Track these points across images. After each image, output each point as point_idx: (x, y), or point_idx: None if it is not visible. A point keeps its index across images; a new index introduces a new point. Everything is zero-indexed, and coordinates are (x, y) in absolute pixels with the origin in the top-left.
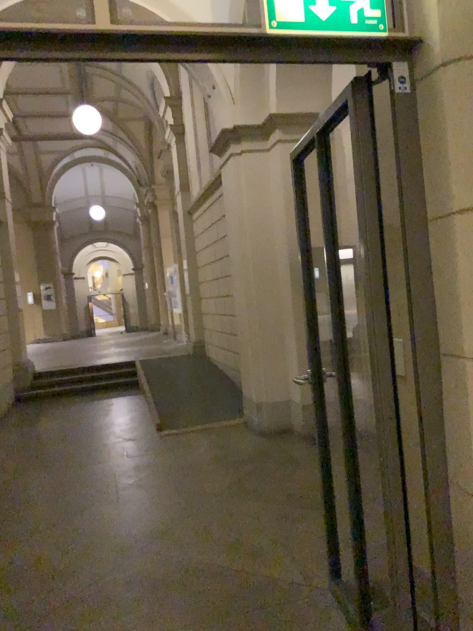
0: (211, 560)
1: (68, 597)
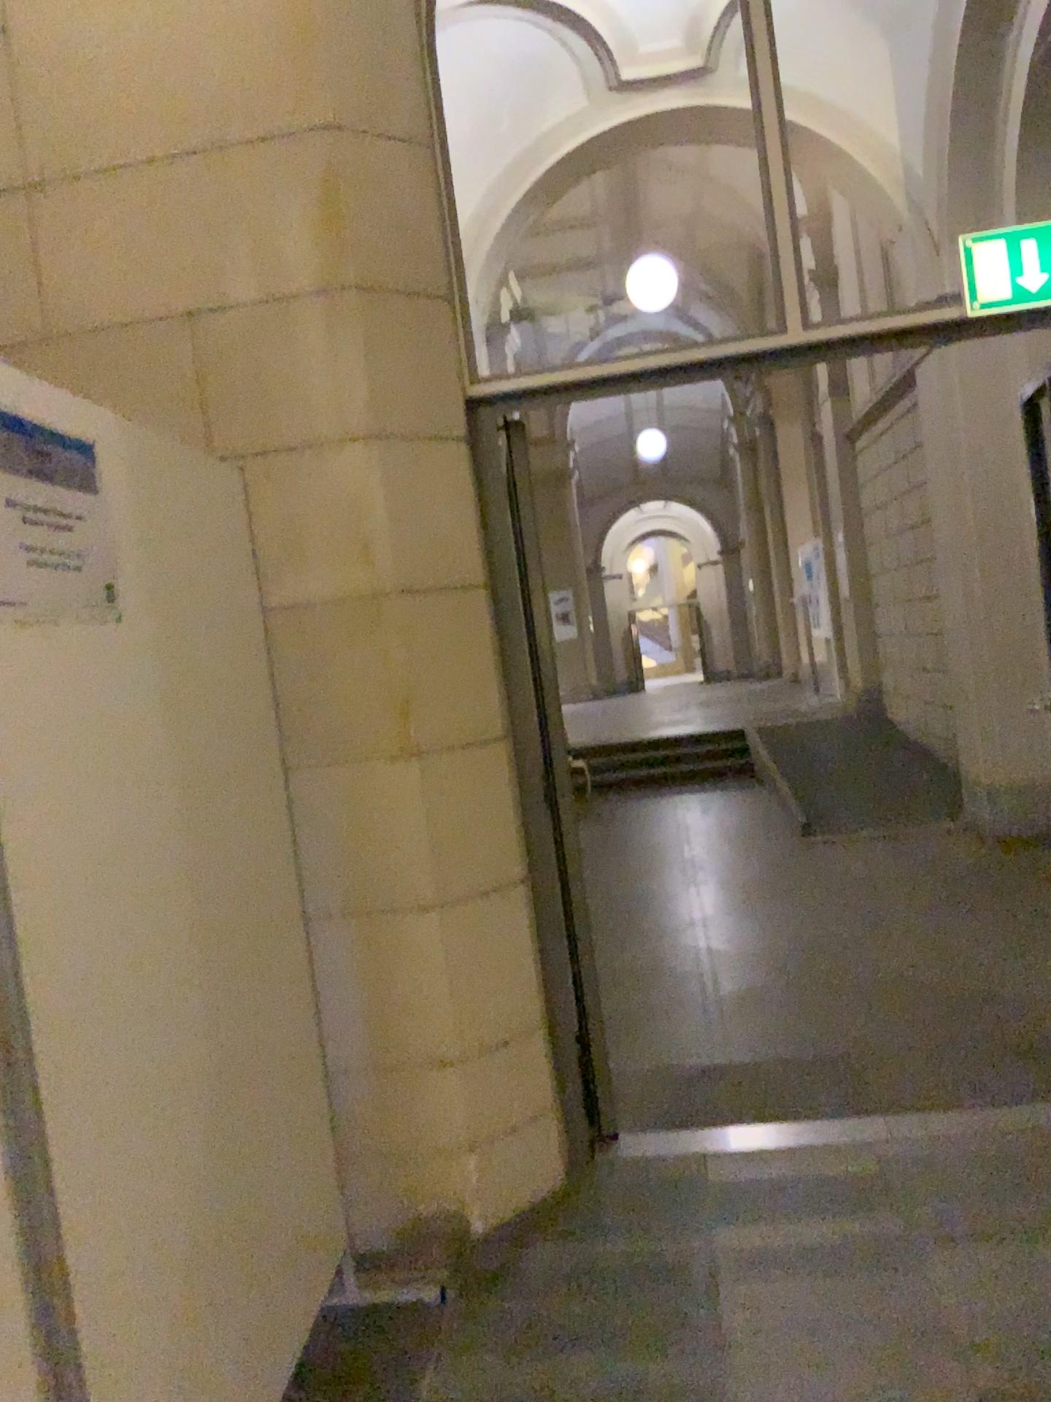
0: (910, 972)
1: (717, 995)
